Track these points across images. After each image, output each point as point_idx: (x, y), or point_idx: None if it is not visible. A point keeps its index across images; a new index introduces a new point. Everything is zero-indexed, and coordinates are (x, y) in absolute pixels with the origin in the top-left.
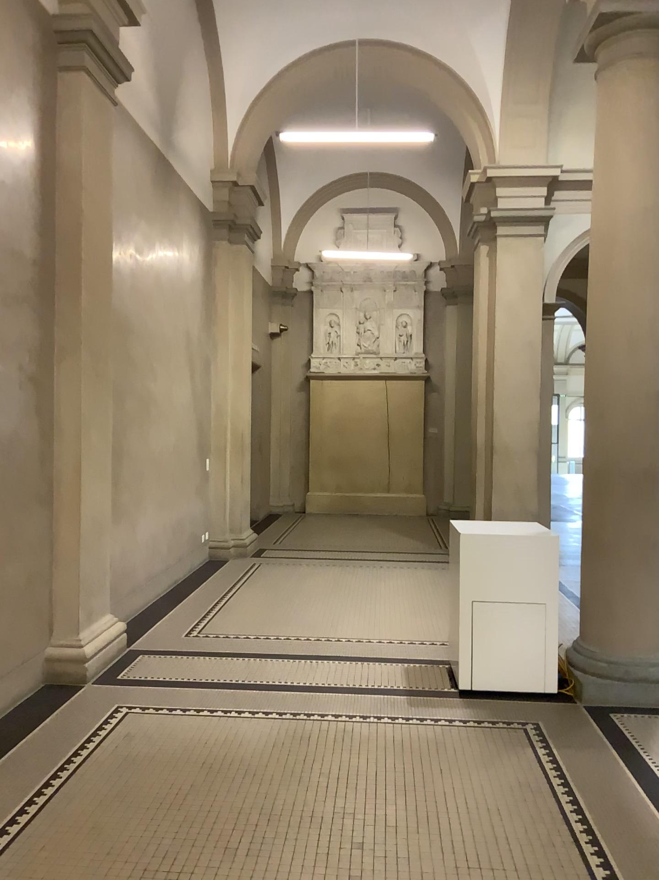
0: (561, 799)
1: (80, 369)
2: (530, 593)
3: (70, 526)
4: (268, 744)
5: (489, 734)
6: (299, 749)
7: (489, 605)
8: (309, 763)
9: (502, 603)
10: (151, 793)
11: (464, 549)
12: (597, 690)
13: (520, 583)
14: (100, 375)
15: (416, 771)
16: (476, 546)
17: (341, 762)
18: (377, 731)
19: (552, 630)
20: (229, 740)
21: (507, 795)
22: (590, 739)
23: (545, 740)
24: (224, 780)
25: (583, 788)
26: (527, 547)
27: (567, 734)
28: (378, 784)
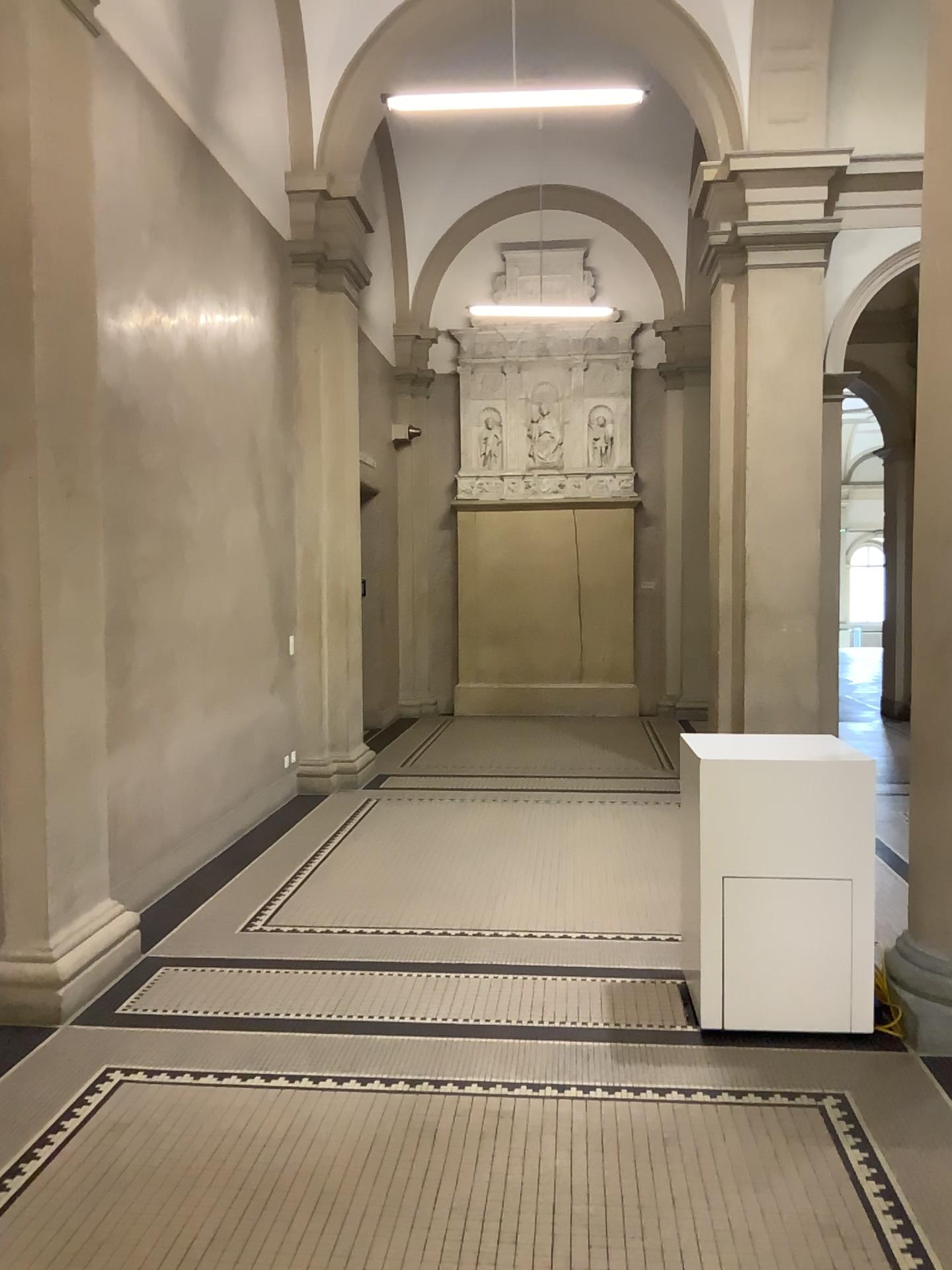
0: (904, 1269)
1: (36, 486)
2: (825, 862)
3: (28, 756)
4: (360, 1148)
5: (758, 1120)
6: (415, 1159)
7: (752, 883)
8: (432, 1191)
9: (776, 878)
10: (133, 1262)
11: (707, 785)
12: (944, 1028)
13: (807, 844)
14: (74, 496)
15: (627, 1206)
16: (728, 780)
17: (491, 1187)
18: (557, 1116)
19: (865, 924)
20: (291, 1140)
21: (799, 1260)
22: (943, 1130)
23: (862, 1133)
24: (271, 1232)
25: (945, 1244)
26: (818, 781)
27: (899, 1120)
28: (557, 1236)
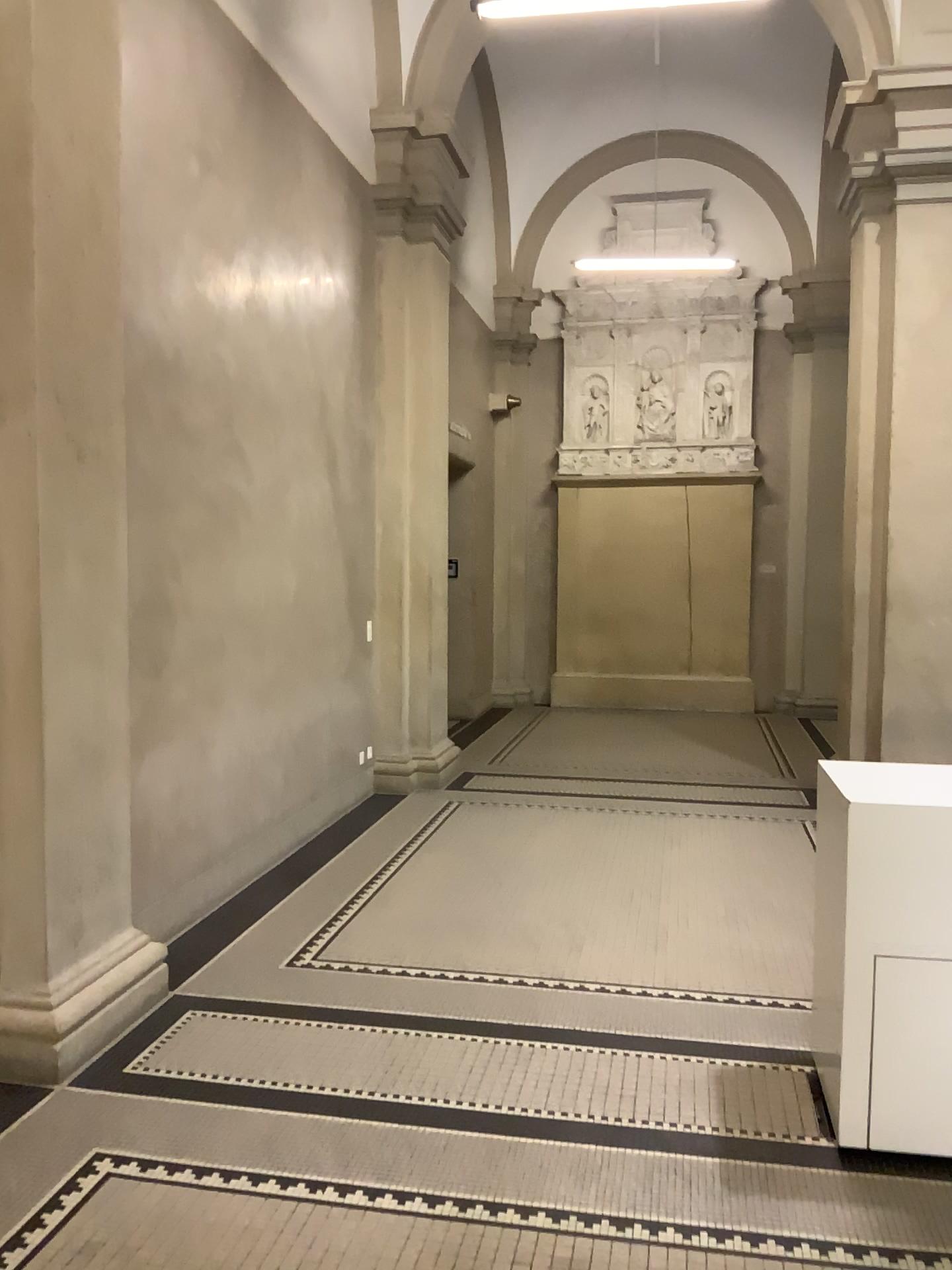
0: None
1: (34, 444)
2: None
3: (22, 766)
4: None
5: None
6: None
7: (913, 965)
8: None
9: (946, 960)
10: None
11: (856, 835)
12: None
13: None
14: (83, 458)
15: None
16: (884, 830)
17: None
18: None
19: None
20: None
21: None
22: None
23: None
24: None
25: None
26: None
27: None
28: None
